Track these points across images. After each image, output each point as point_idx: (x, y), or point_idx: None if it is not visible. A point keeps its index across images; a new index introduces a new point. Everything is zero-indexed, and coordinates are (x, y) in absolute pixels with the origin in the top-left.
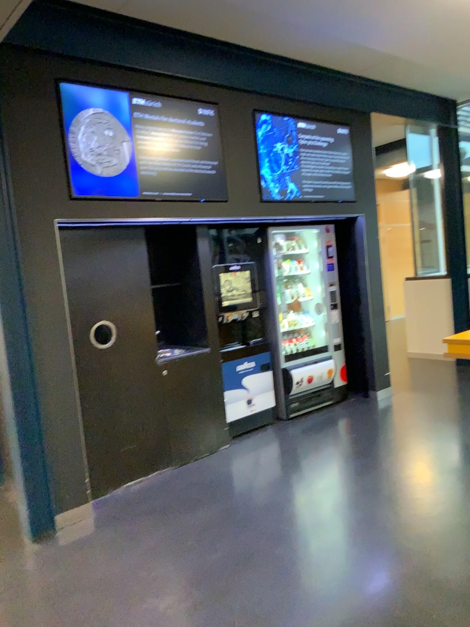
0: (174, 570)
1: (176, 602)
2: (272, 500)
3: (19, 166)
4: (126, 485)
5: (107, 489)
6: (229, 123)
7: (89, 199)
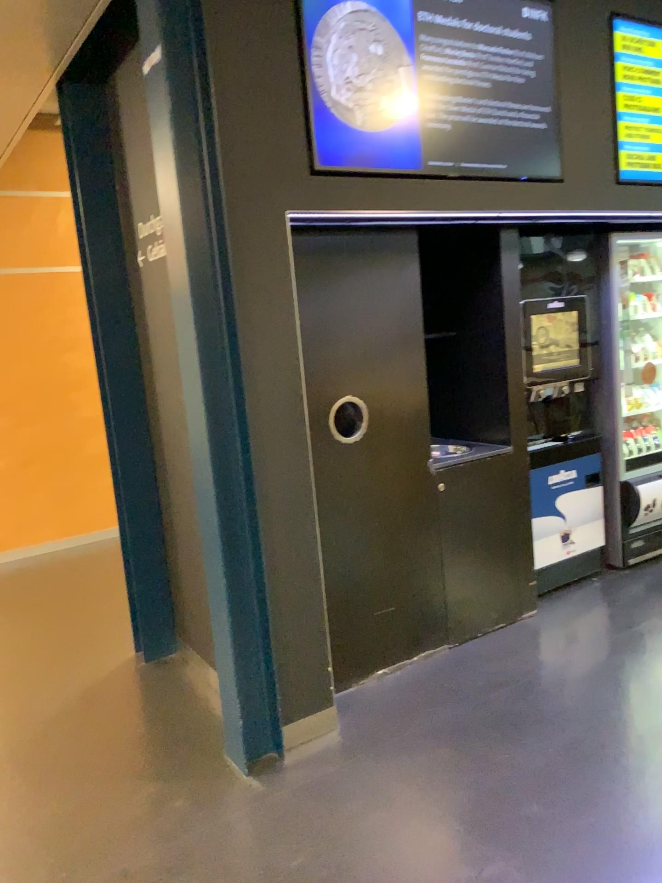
0: (530, 863)
1: None
2: (660, 722)
3: (230, 107)
4: (379, 670)
5: (351, 676)
6: (566, 40)
7: (341, 173)
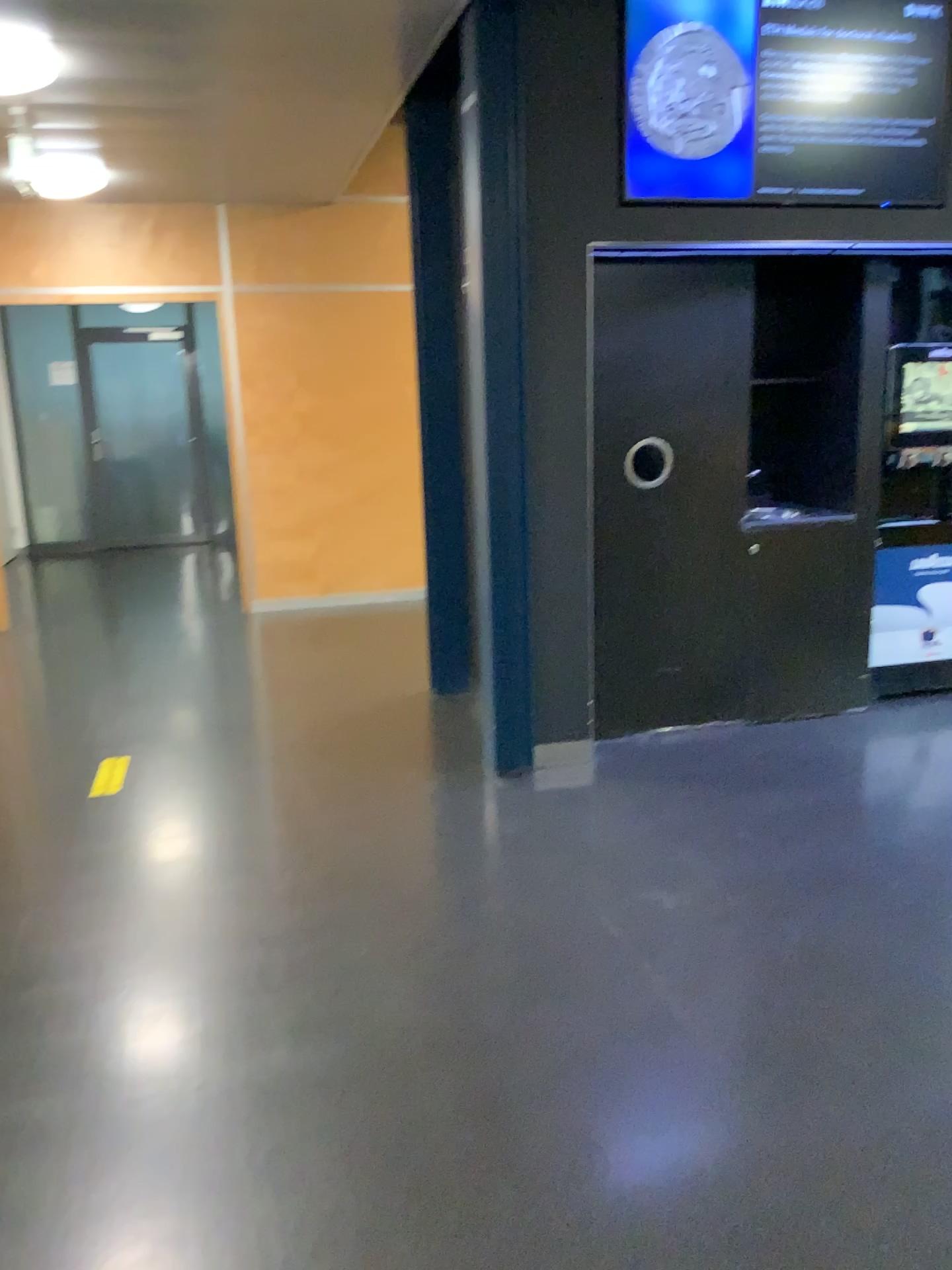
0: (706, 861)
1: (698, 901)
2: (918, 805)
3: (537, 145)
4: (656, 730)
5: (624, 728)
6: None
7: (652, 205)
